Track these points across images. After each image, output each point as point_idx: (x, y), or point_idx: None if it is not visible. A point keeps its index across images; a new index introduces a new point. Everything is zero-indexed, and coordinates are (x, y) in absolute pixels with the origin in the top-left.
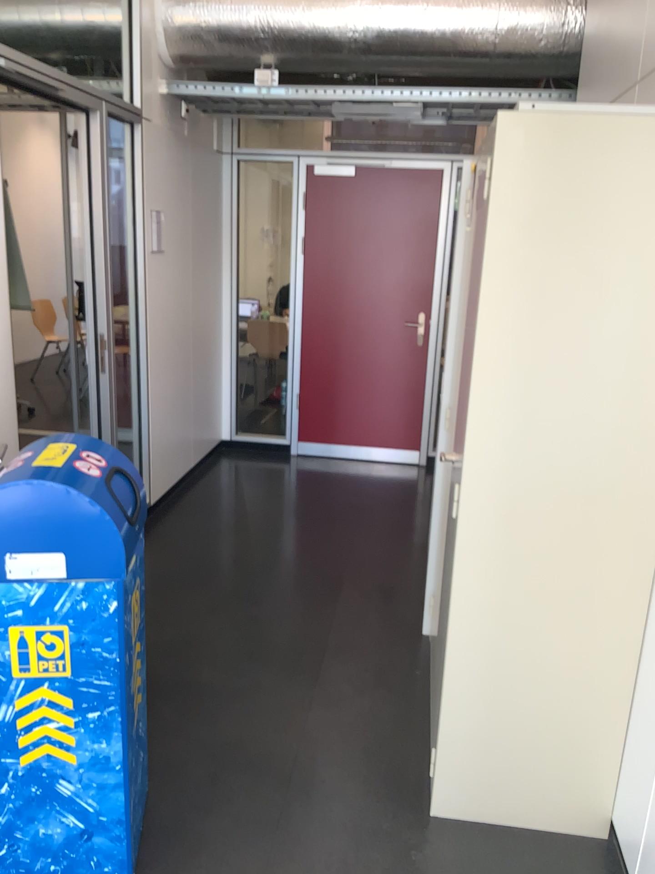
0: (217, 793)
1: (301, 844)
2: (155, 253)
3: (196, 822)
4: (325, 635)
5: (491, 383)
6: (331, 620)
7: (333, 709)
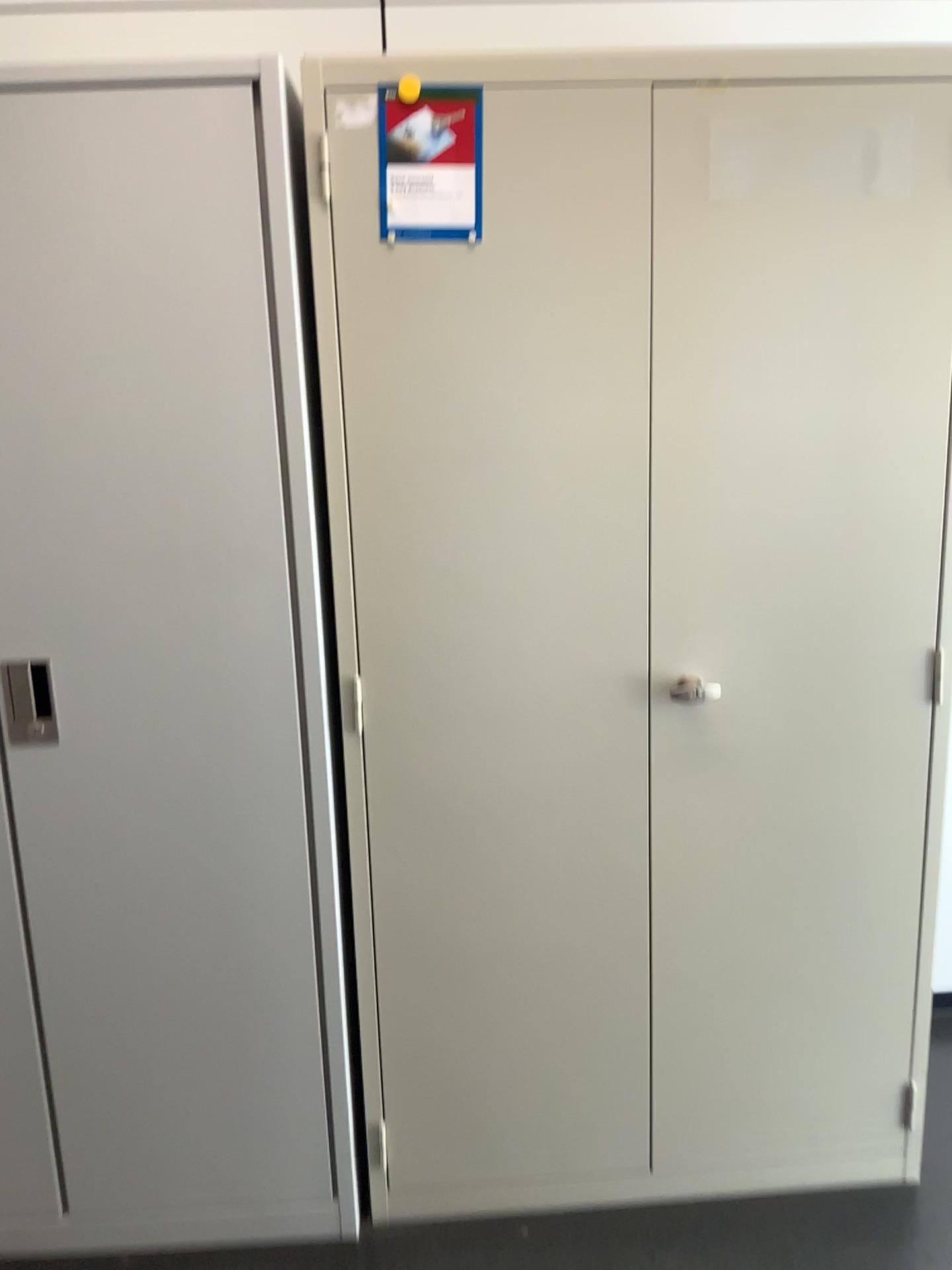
0: None
1: None
2: None
3: None
4: None
5: None
6: None
7: None
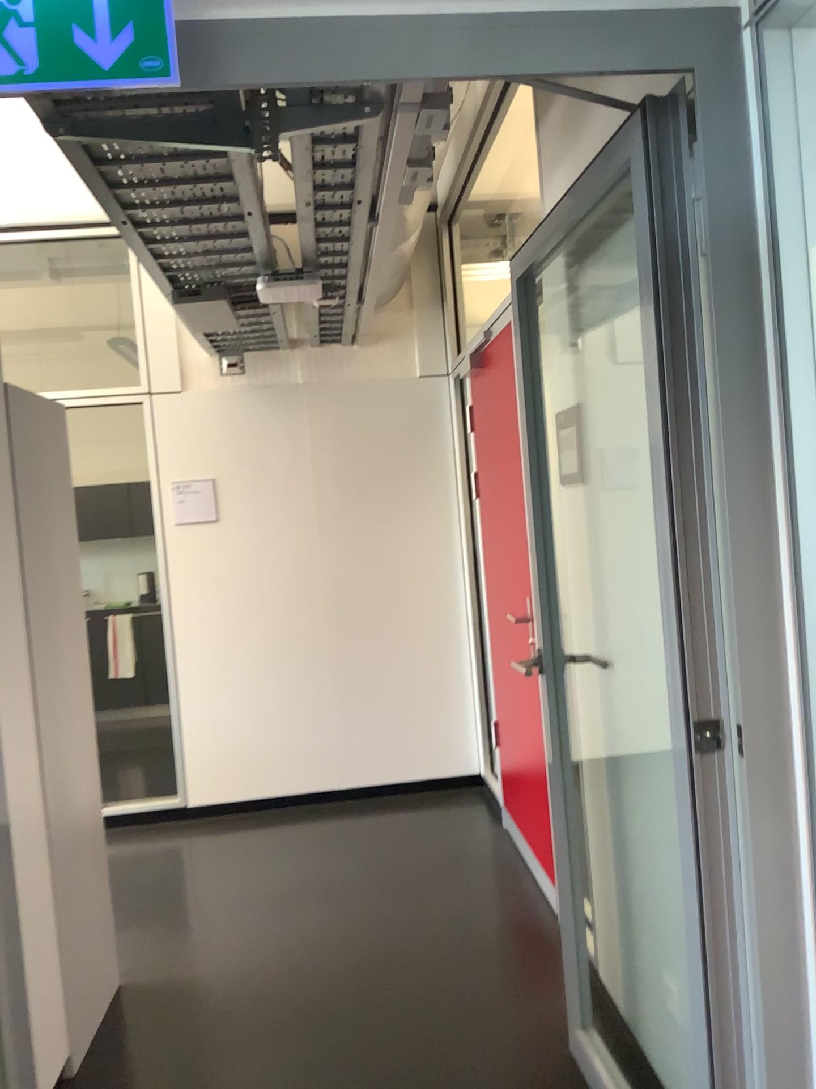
0: None
1: None
2: (191, 527)
3: None
4: None
5: None
6: None
7: None
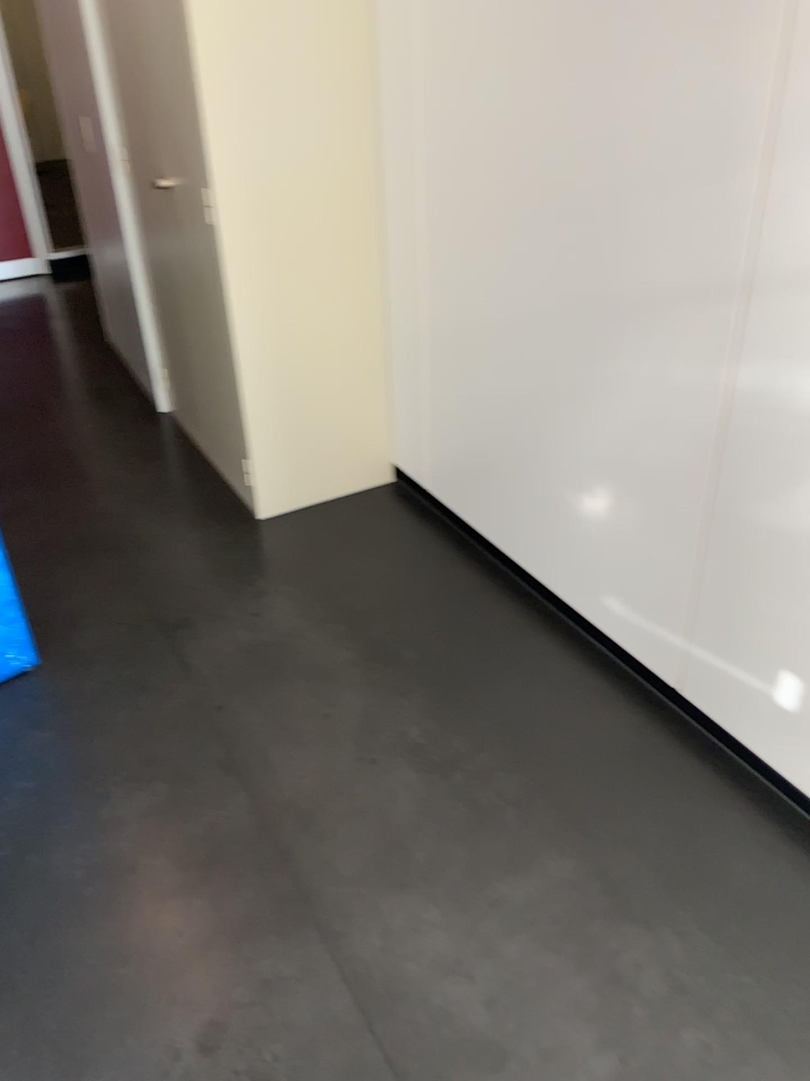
0: (67, 582)
1: (174, 579)
2: None
3: (65, 607)
4: (70, 443)
5: (231, 74)
6: (65, 431)
7: (127, 491)
